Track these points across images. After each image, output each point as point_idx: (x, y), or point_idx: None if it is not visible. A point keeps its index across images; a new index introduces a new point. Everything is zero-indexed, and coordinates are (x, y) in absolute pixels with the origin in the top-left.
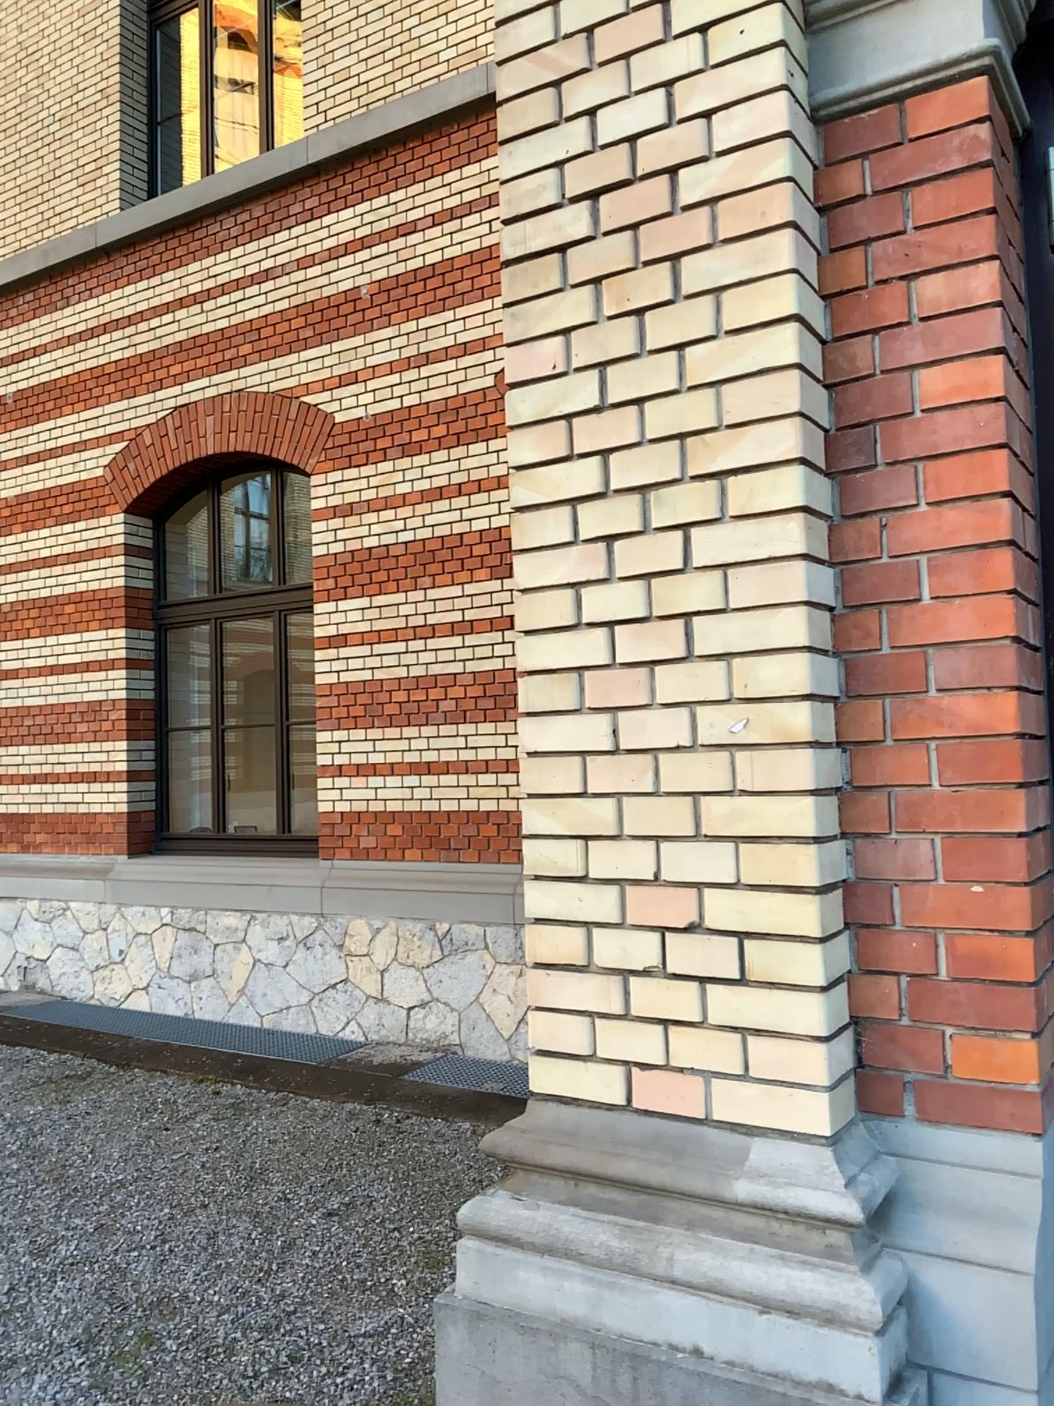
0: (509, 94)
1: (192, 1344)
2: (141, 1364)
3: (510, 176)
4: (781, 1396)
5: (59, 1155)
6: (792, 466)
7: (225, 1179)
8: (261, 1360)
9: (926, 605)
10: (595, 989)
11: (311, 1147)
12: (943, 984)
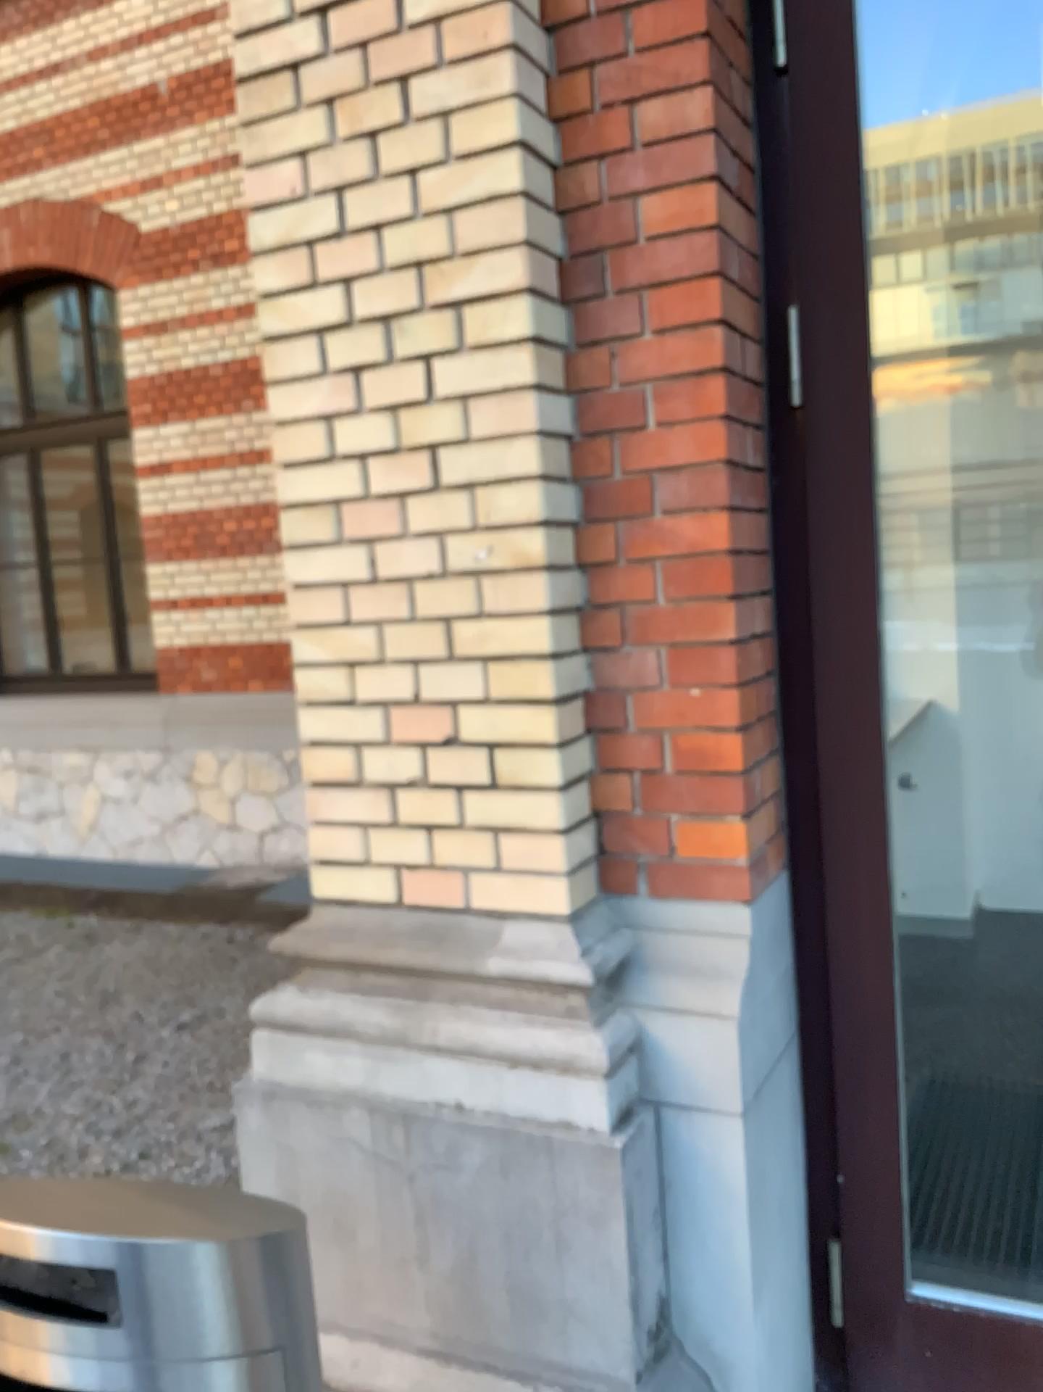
0: None
1: (46, 1150)
2: None
3: None
4: (529, 1134)
5: None
6: (521, 296)
7: (78, 1002)
8: (113, 1157)
9: (652, 430)
10: (364, 801)
11: (164, 967)
12: (671, 778)
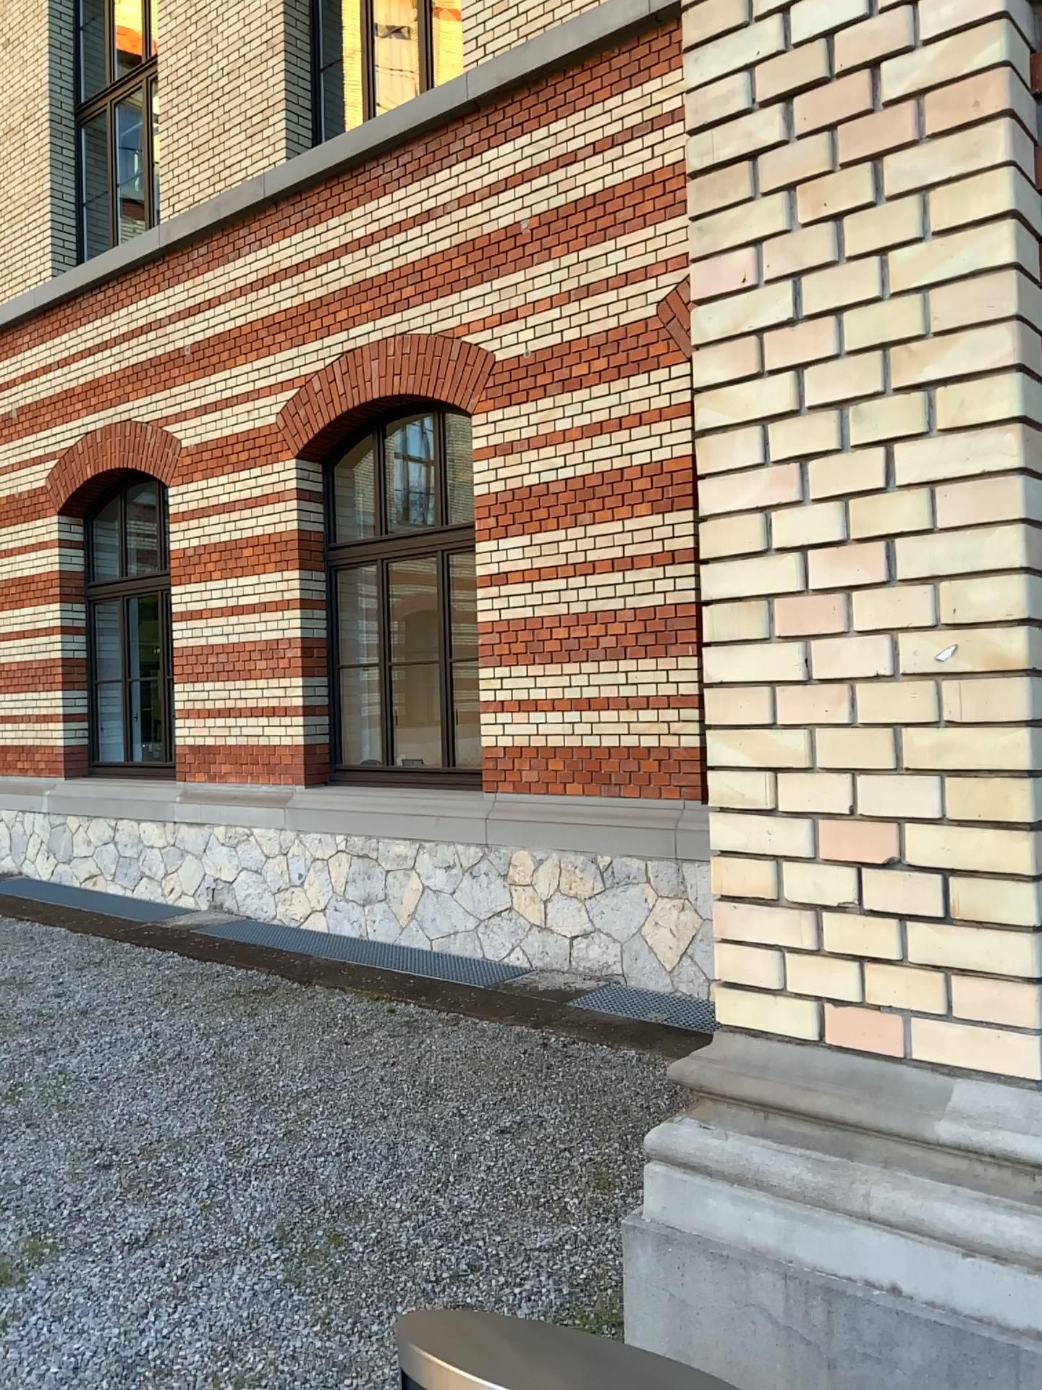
0: None
1: (377, 1246)
2: (331, 1262)
3: (696, 83)
4: (986, 1341)
5: (249, 1064)
6: (1006, 375)
7: (402, 1094)
8: (442, 1265)
9: None
10: (785, 922)
11: (483, 1067)
12: None
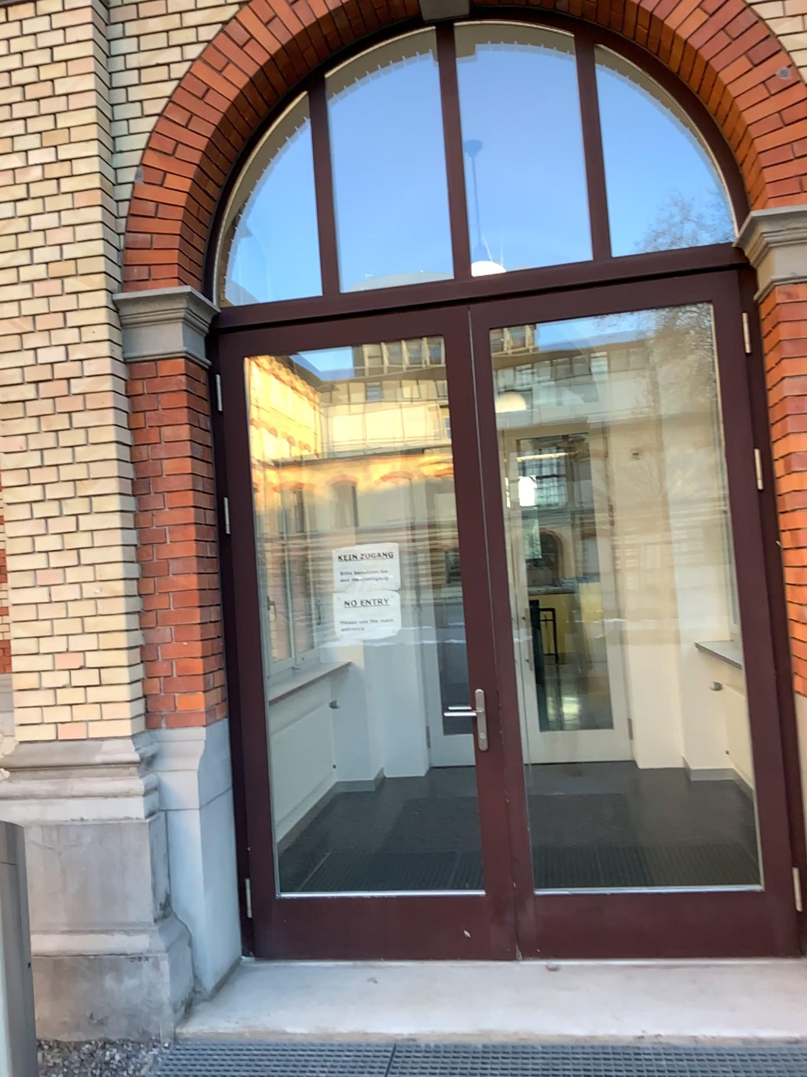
0: (1, 332)
1: None
2: None
3: (2, 366)
4: (112, 826)
5: None
6: (116, 495)
7: None
8: None
9: (167, 544)
10: (43, 696)
11: None
12: (174, 679)
